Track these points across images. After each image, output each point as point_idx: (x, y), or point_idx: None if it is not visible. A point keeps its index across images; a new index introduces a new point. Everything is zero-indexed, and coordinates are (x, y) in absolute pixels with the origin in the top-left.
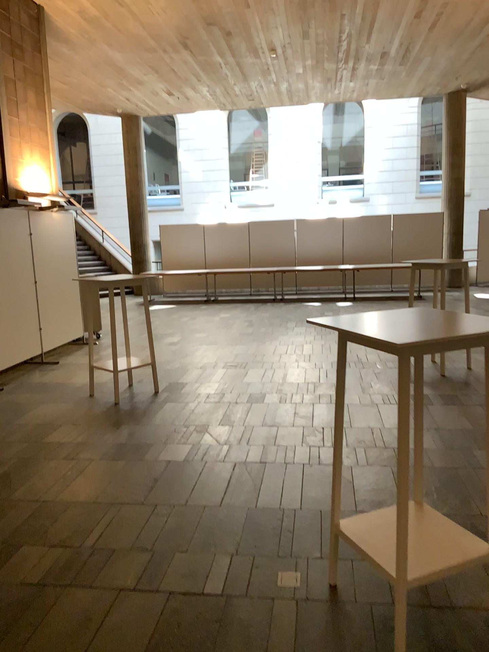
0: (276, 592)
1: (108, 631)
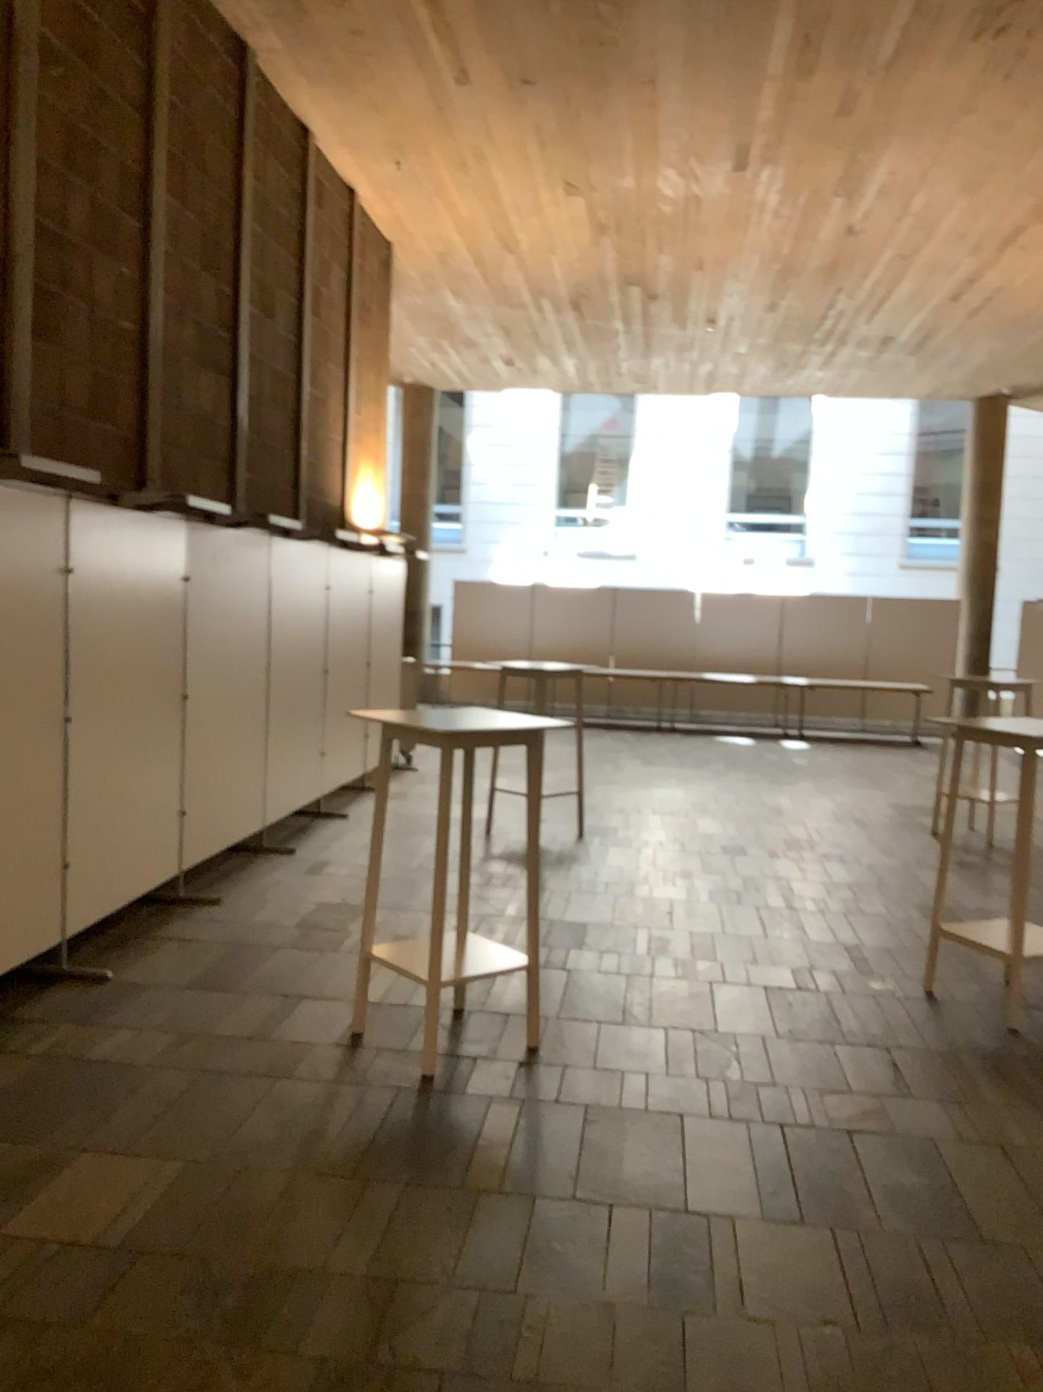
0: (879, 993)
1: (731, 1003)
